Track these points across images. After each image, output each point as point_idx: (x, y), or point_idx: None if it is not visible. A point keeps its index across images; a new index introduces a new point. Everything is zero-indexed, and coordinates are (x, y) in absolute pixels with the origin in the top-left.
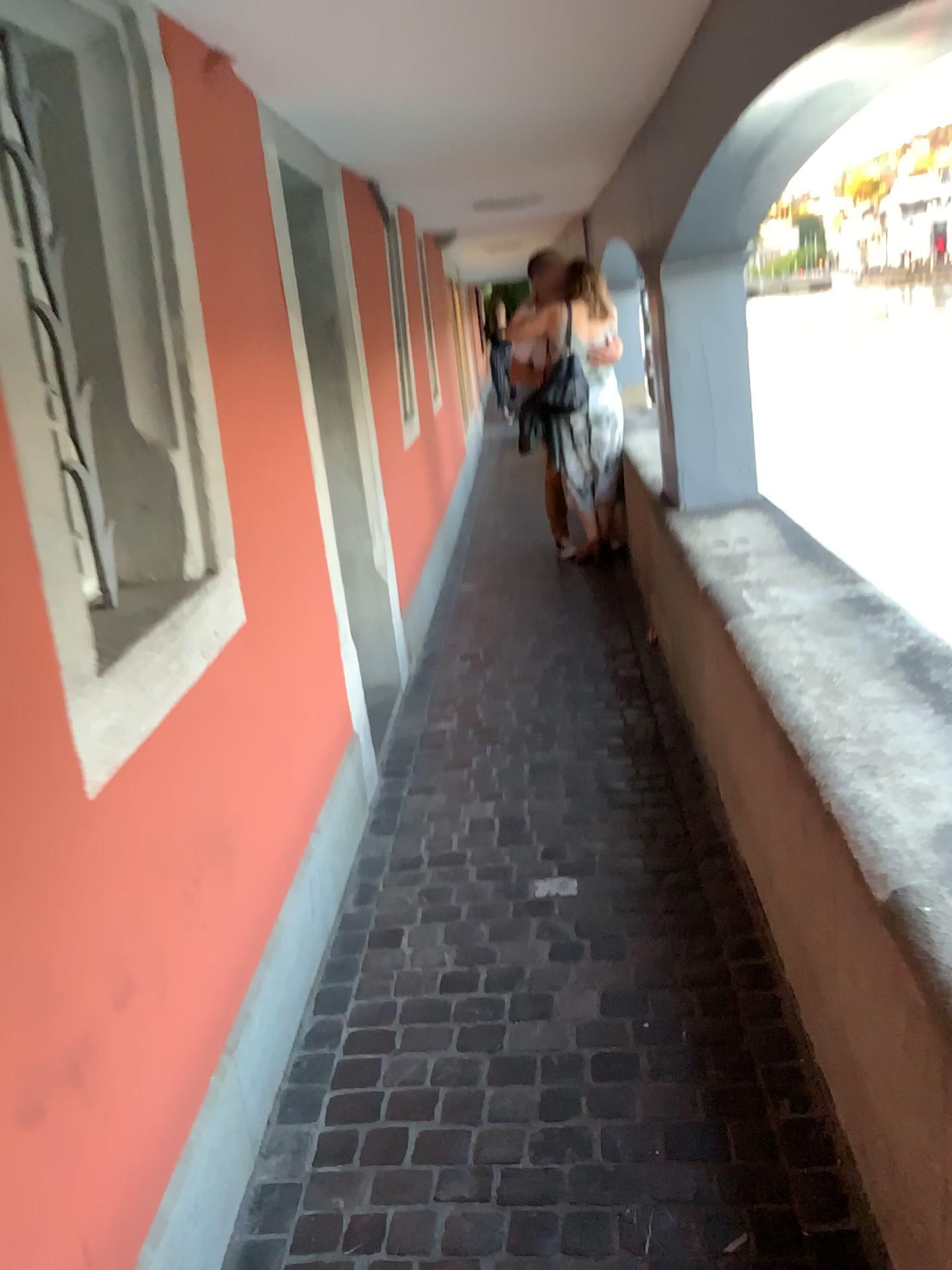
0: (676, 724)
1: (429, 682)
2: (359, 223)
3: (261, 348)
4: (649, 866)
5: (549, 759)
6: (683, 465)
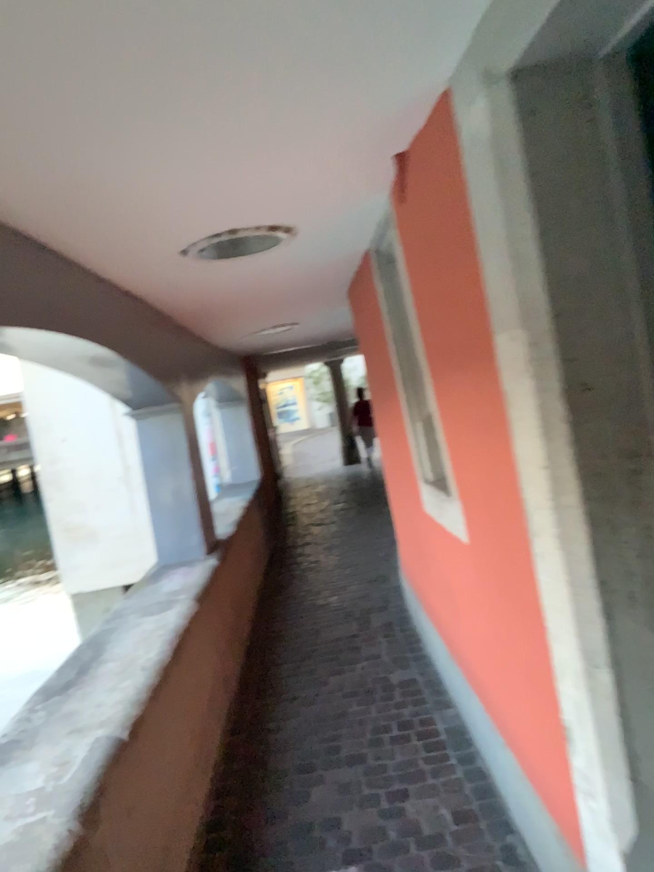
0: None
1: None
2: None
3: (454, 377)
4: None
5: None
6: None
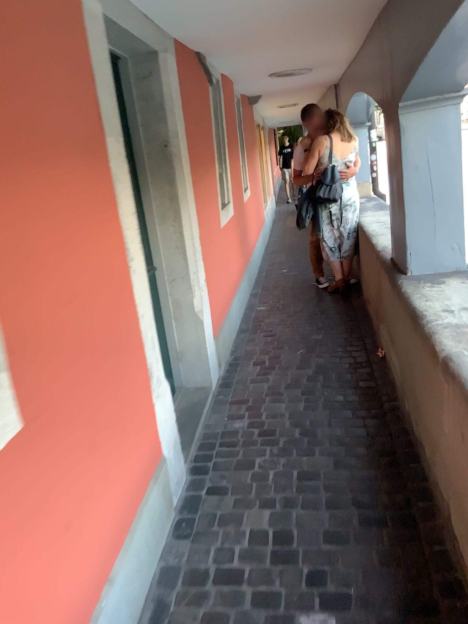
0: (406, 440)
1: (231, 385)
2: (187, 78)
3: (63, 166)
4: (398, 608)
5: (312, 467)
6: (410, 245)
